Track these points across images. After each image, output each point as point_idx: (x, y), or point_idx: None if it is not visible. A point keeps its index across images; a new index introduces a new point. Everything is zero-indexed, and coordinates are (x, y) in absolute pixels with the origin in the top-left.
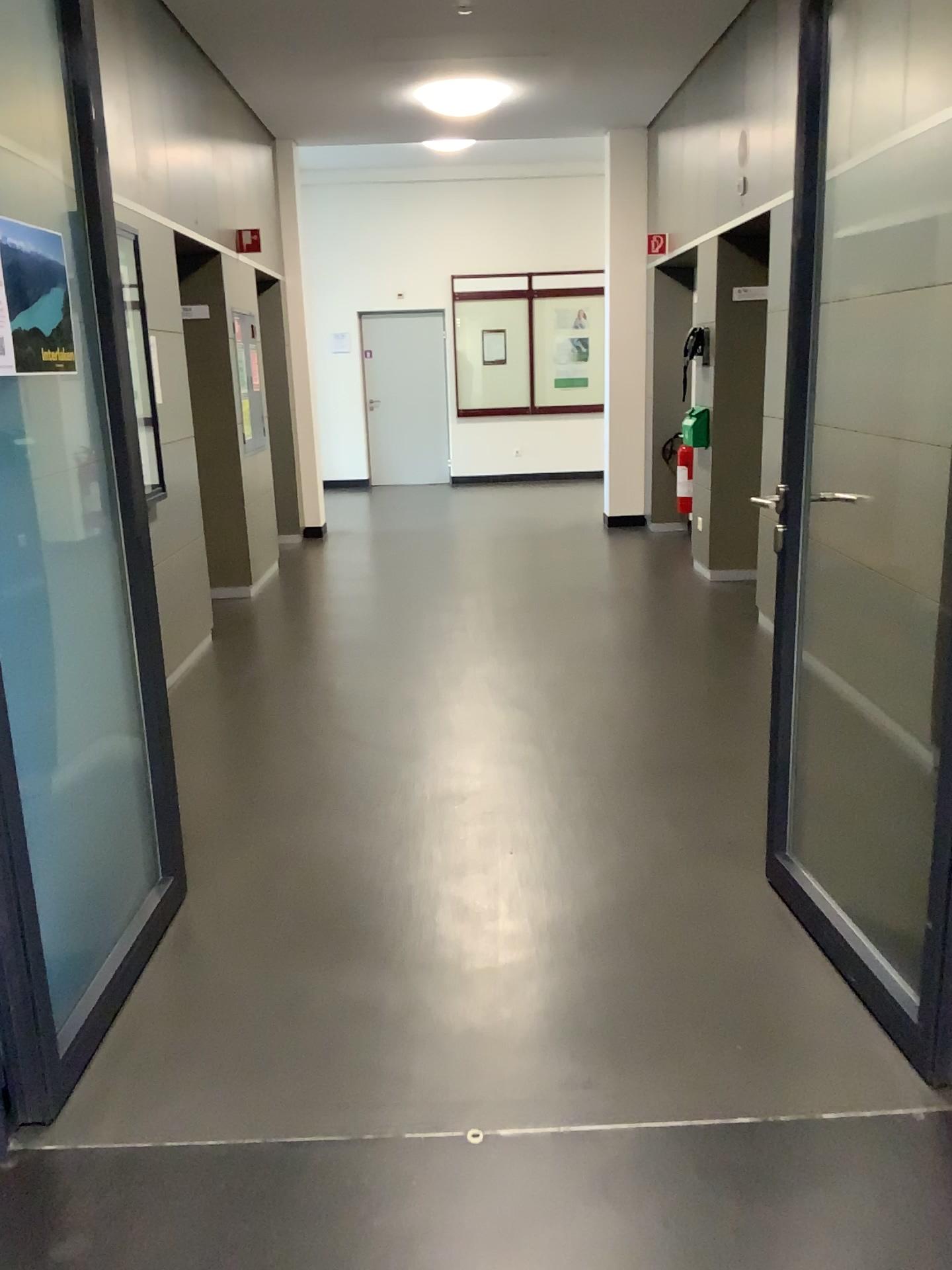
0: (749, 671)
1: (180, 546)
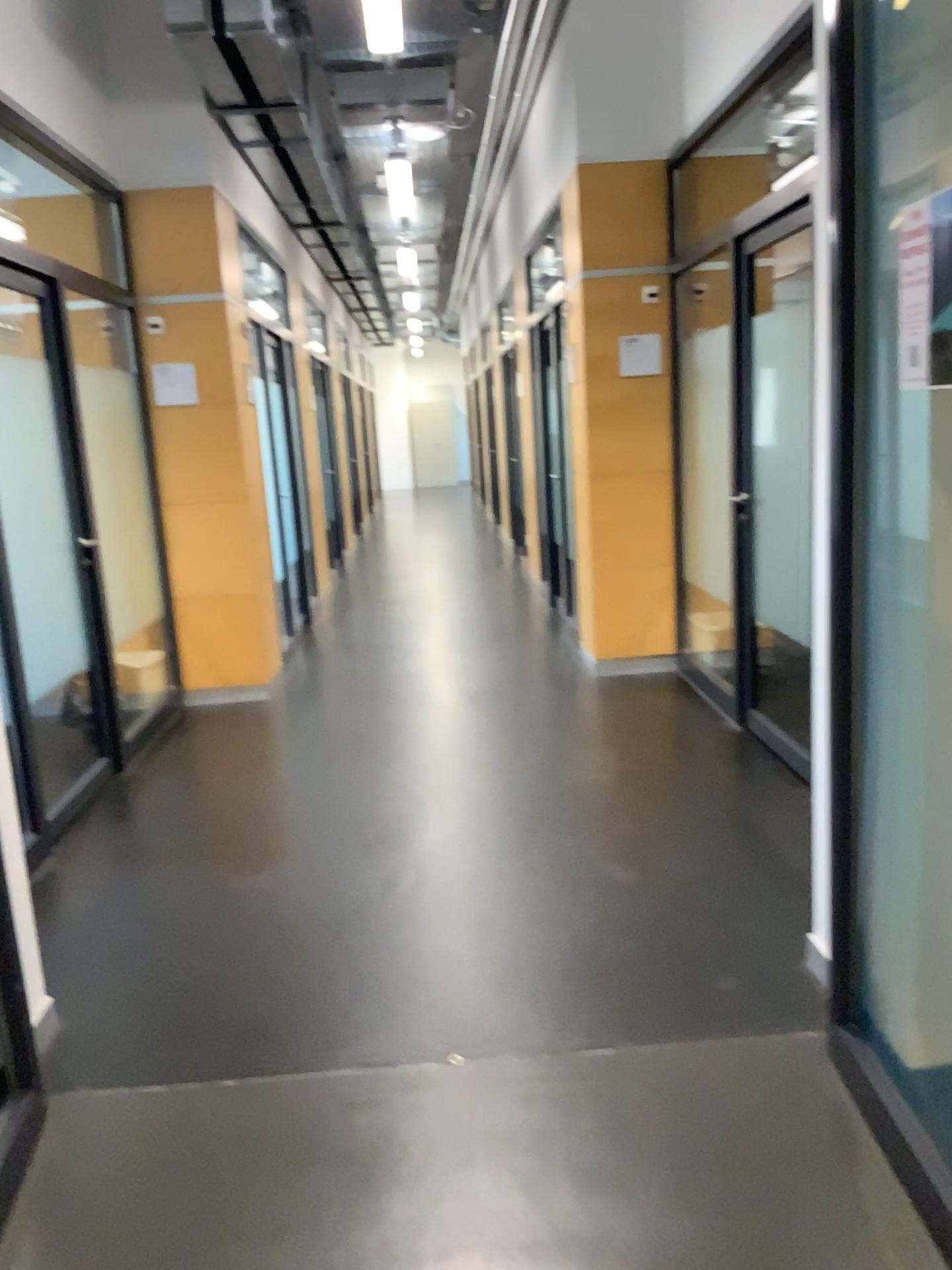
0: None
1: None
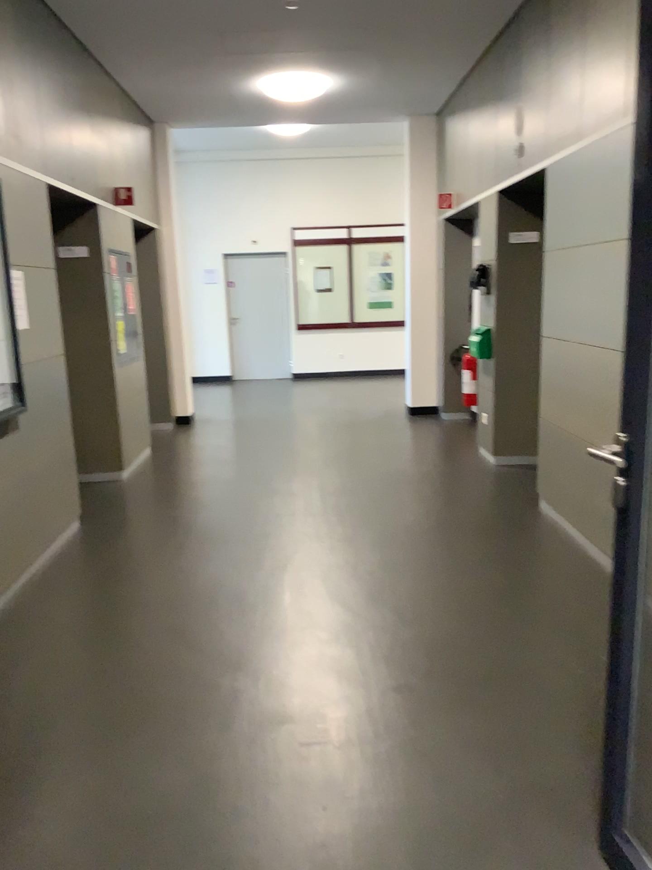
0: (538, 558)
1: (45, 450)
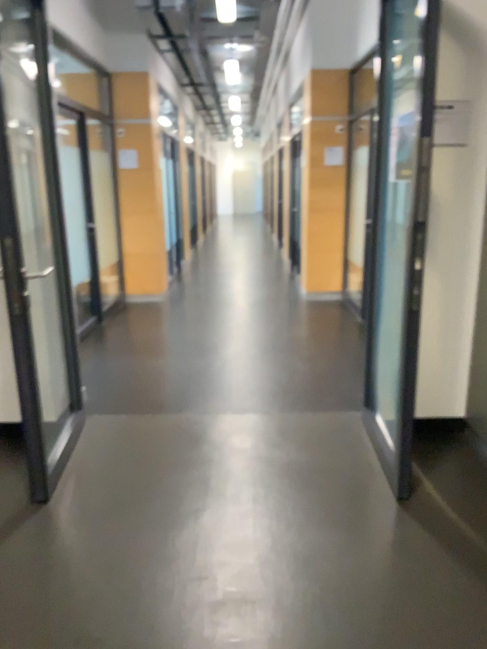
0: None
1: None
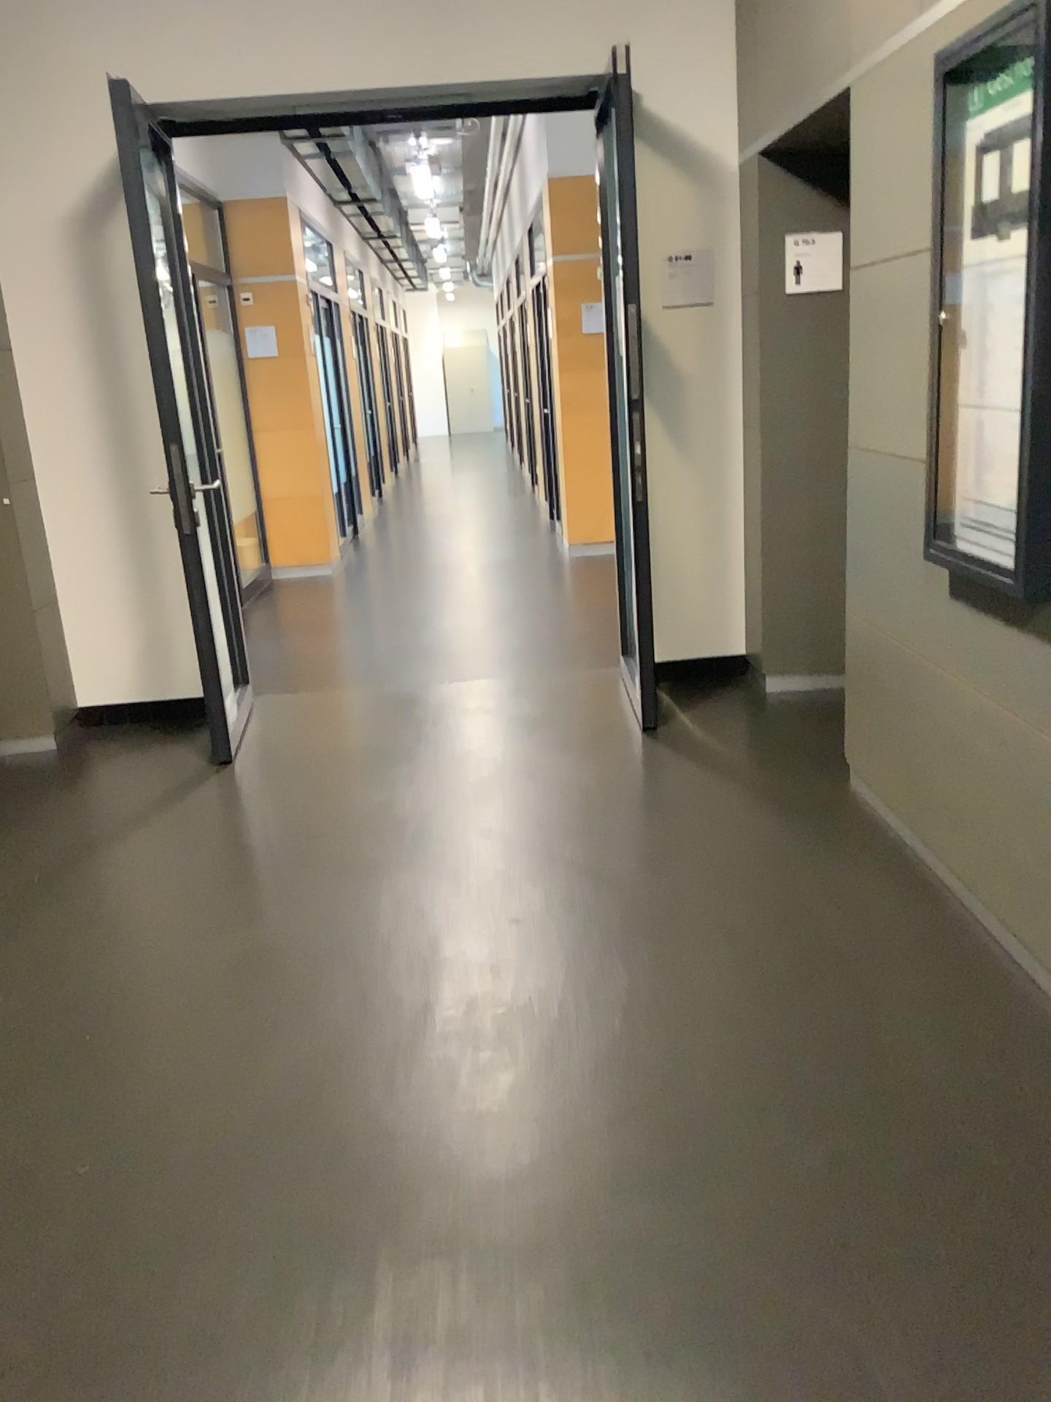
0: None
1: None
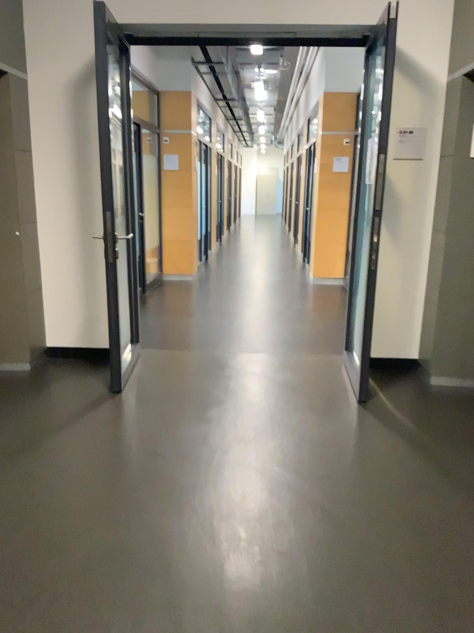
0: None
1: None
